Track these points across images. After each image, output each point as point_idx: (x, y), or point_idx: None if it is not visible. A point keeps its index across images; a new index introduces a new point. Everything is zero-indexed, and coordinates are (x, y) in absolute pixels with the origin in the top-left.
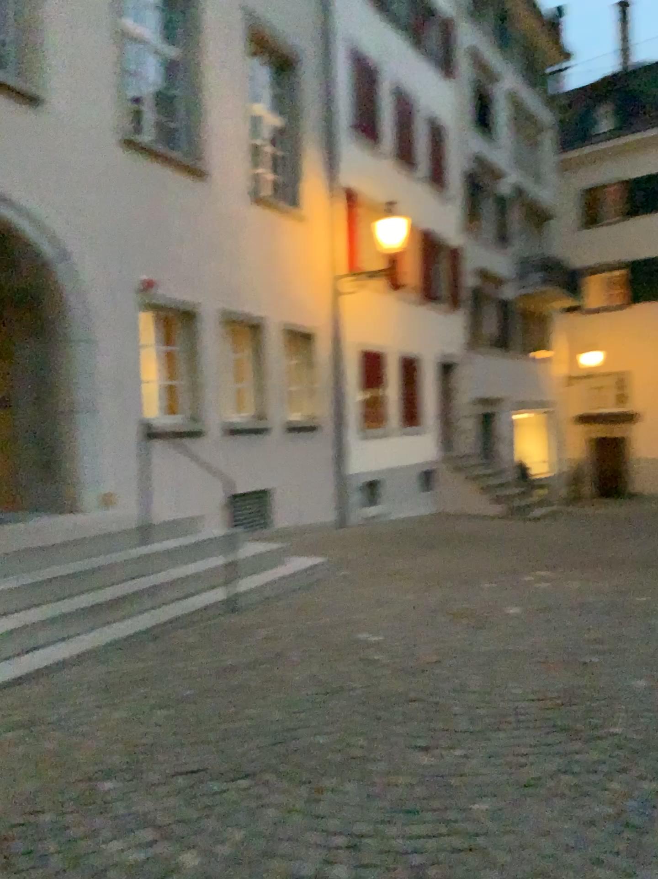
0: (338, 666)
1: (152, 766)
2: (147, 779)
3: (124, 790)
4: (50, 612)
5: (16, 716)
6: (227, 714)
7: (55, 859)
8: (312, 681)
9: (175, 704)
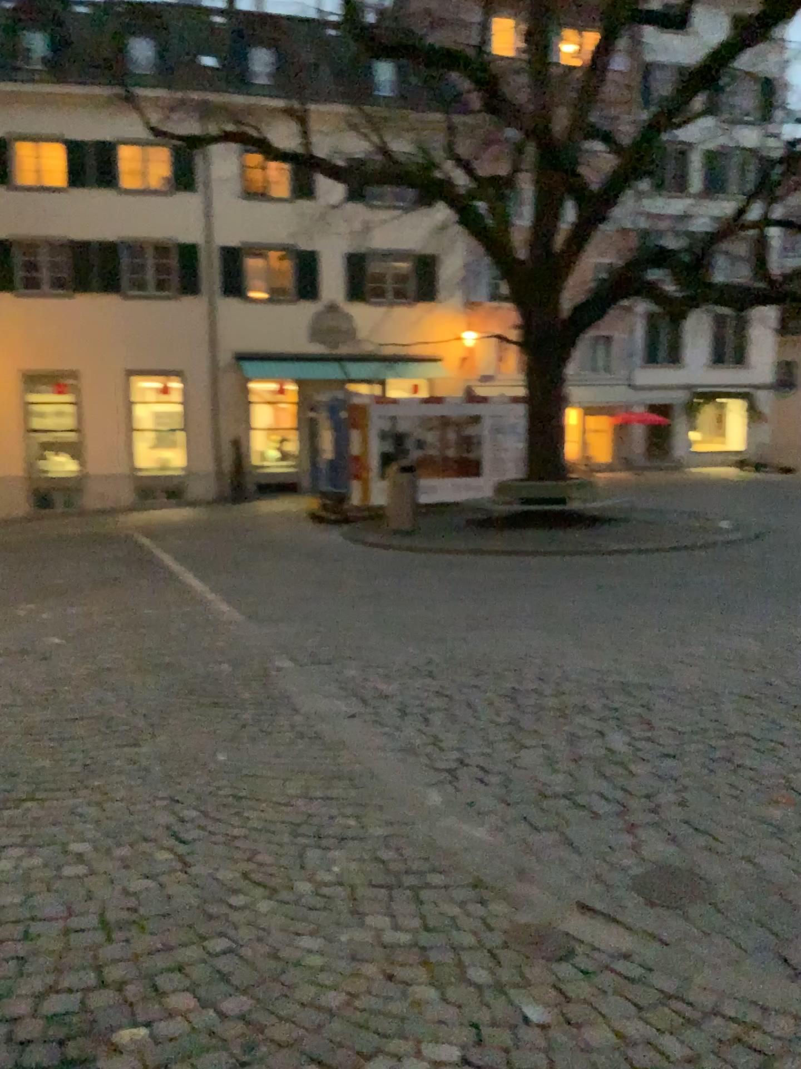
0: None
1: None
2: None
3: None
4: None
5: None
6: None
7: None
8: None
9: None
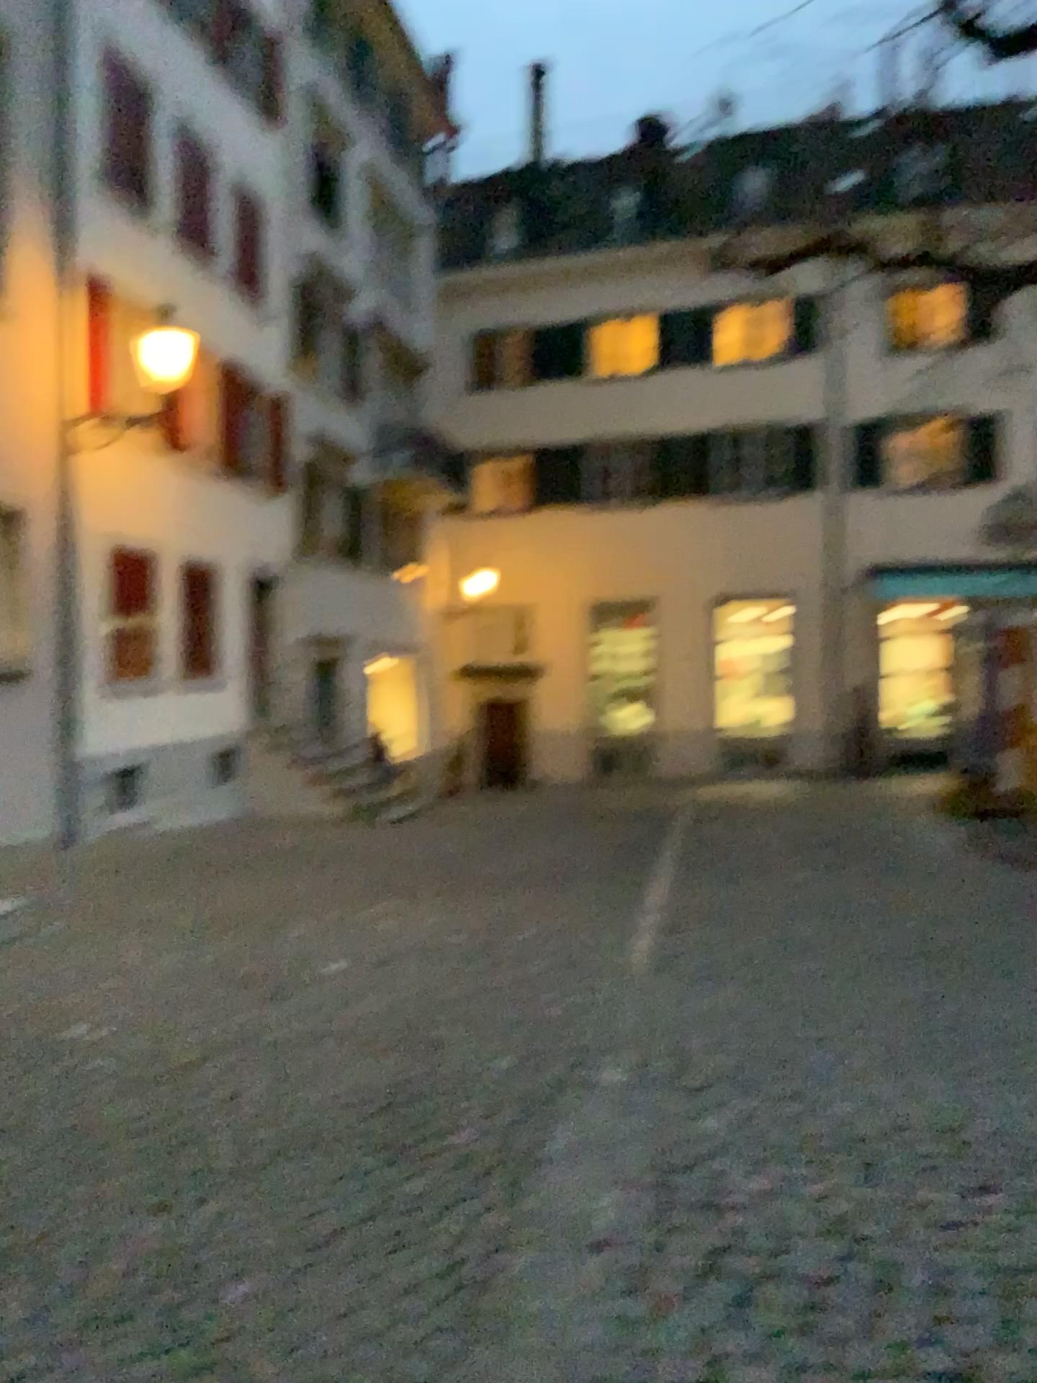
0: (23, 1085)
1: None
2: None
3: None
4: None
5: None
6: None
7: None
8: None
9: None
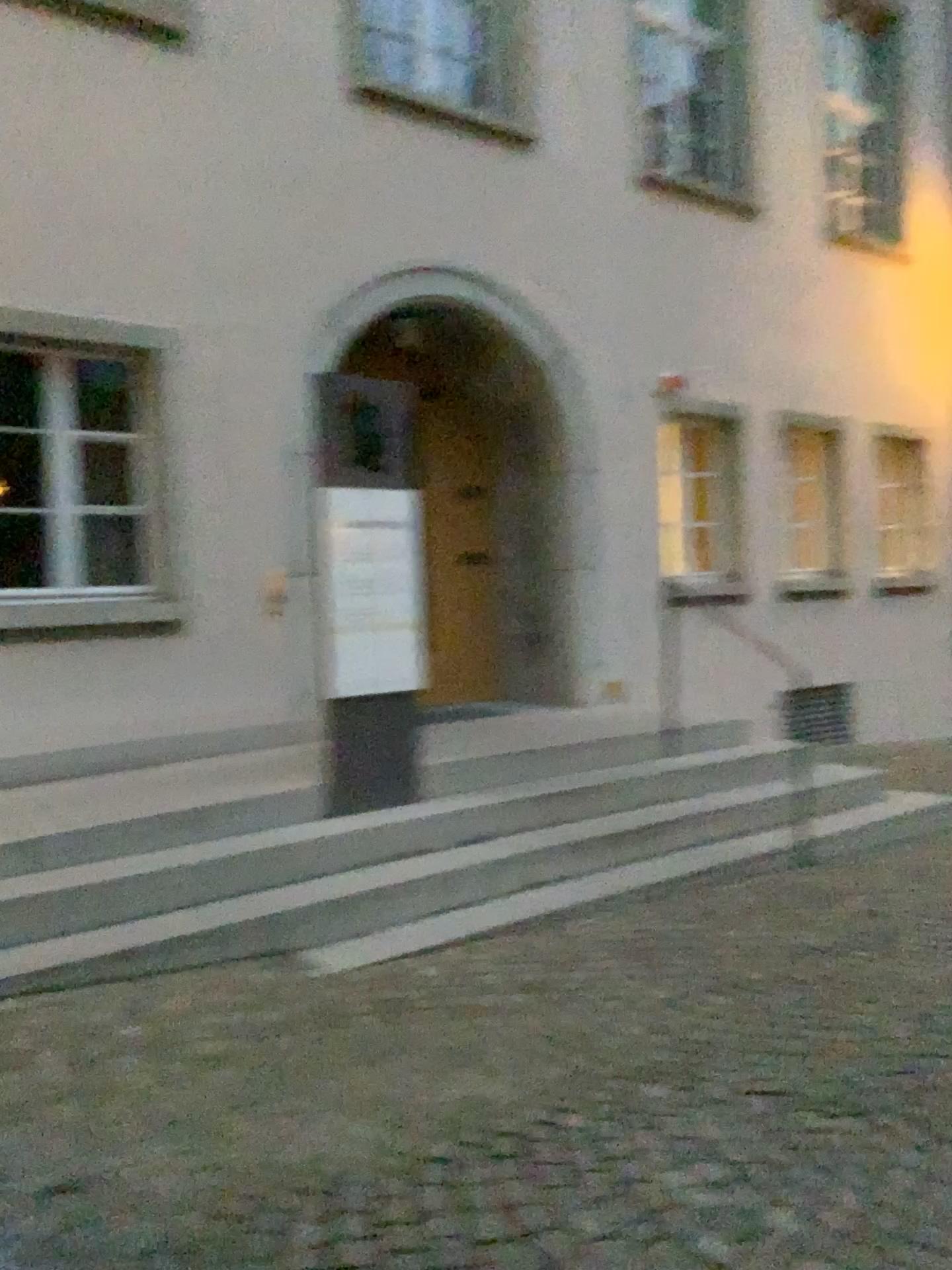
0: None
1: (712, 1075)
2: (708, 1093)
3: (676, 1103)
4: (550, 839)
5: (521, 976)
6: (815, 1018)
7: (597, 1180)
8: (946, 986)
9: (734, 991)
